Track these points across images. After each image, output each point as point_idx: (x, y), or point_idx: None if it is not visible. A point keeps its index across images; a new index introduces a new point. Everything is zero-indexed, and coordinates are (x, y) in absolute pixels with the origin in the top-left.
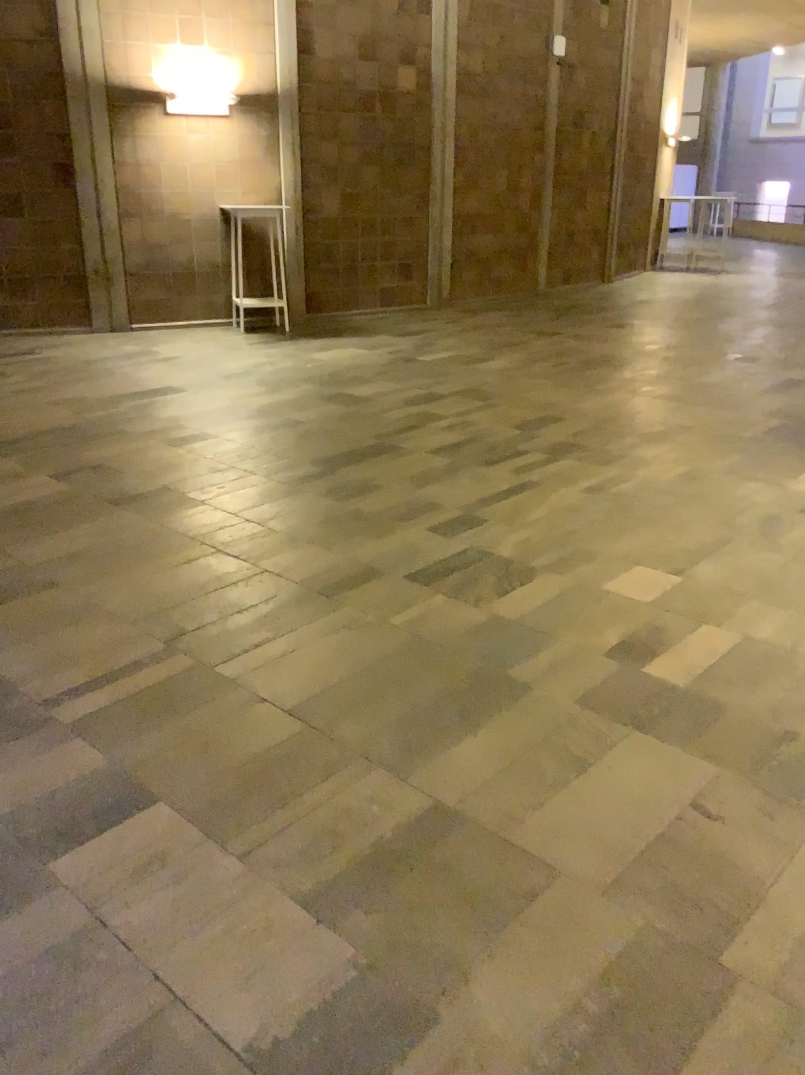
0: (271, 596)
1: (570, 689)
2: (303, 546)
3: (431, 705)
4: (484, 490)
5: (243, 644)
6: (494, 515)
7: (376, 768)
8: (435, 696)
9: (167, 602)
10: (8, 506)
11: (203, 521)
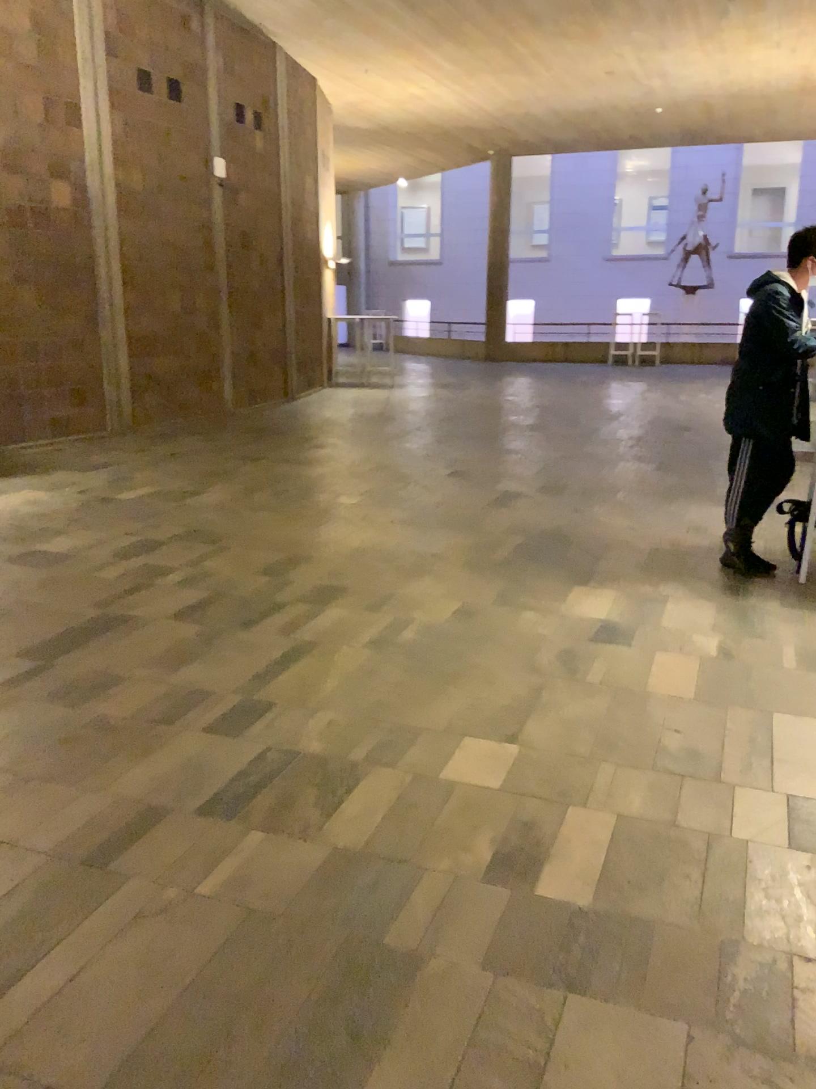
0: (12, 885)
1: (472, 950)
2: (42, 790)
3: (305, 1031)
4: (255, 663)
5: None
6: (279, 697)
7: None
8: (302, 1010)
9: None
10: None
11: None
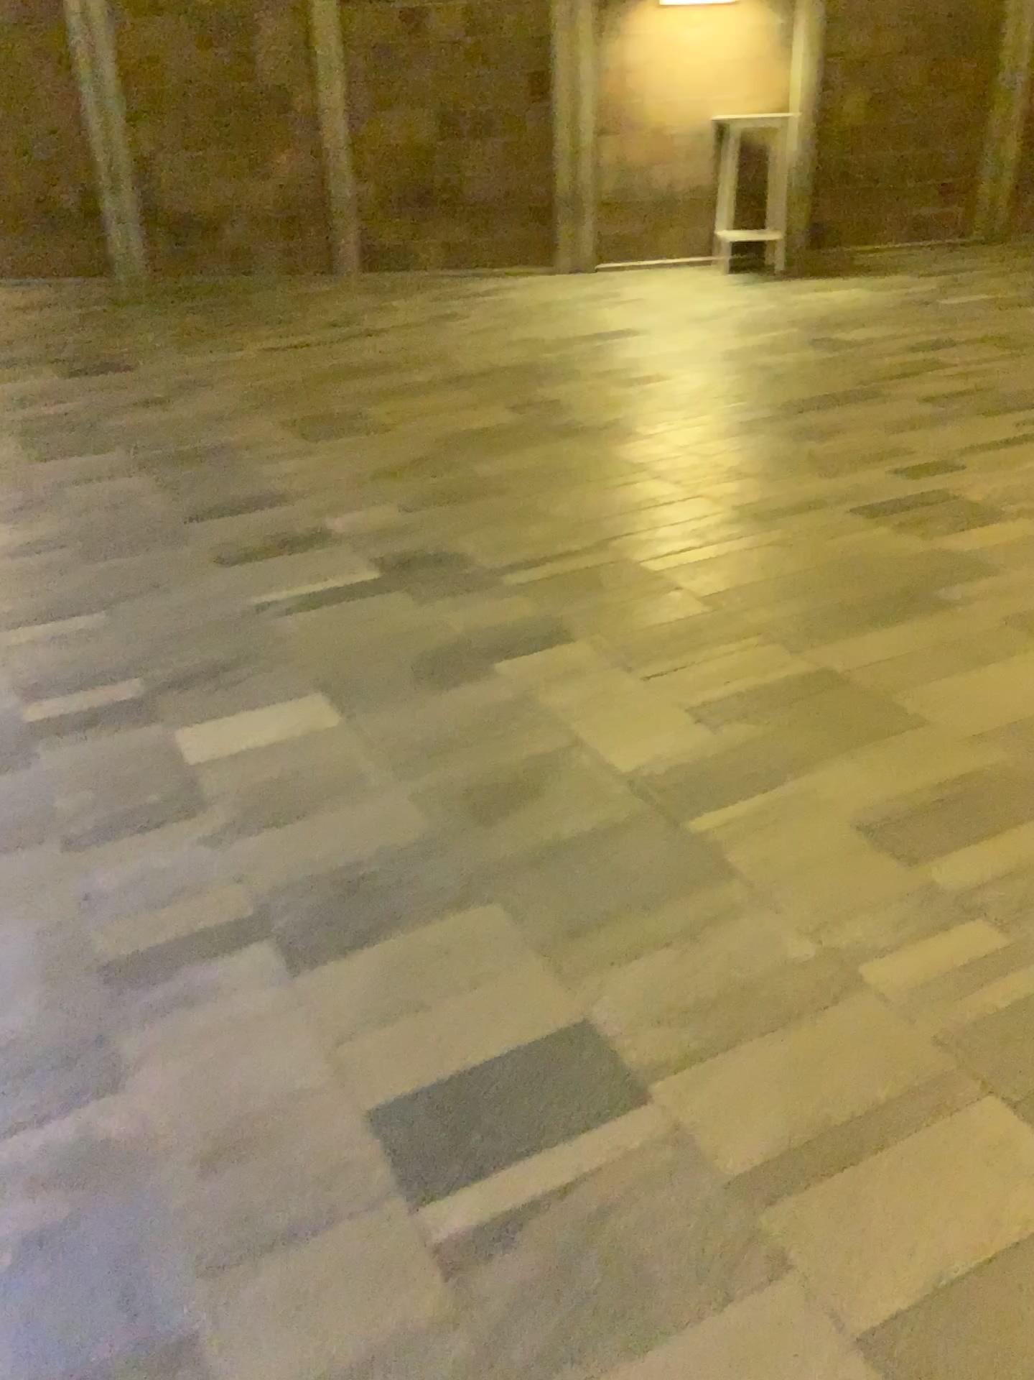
0: (707, 514)
1: (999, 609)
2: (750, 477)
3: (847, 607)
4: (971, 440)
5: (673, 547)
6: (974, 463)
7: (780, 643)
8: (853, 601)
9: (605, 510)
10: (463, 427)
11: (650, 450)
